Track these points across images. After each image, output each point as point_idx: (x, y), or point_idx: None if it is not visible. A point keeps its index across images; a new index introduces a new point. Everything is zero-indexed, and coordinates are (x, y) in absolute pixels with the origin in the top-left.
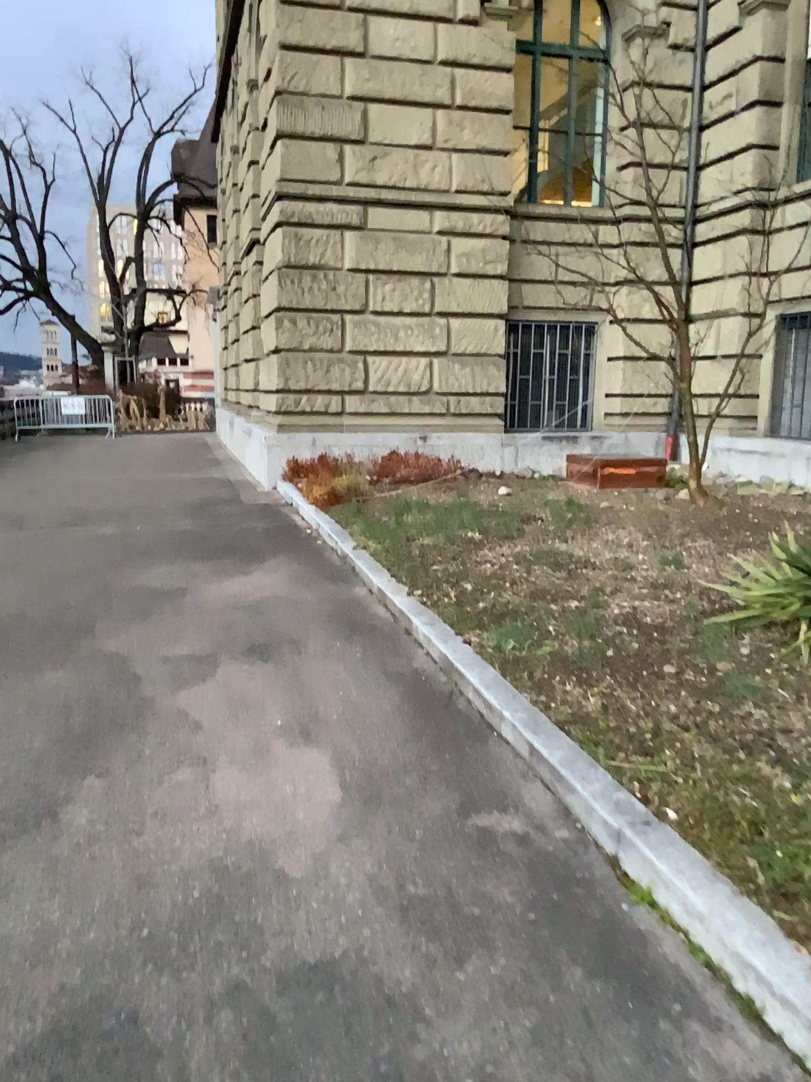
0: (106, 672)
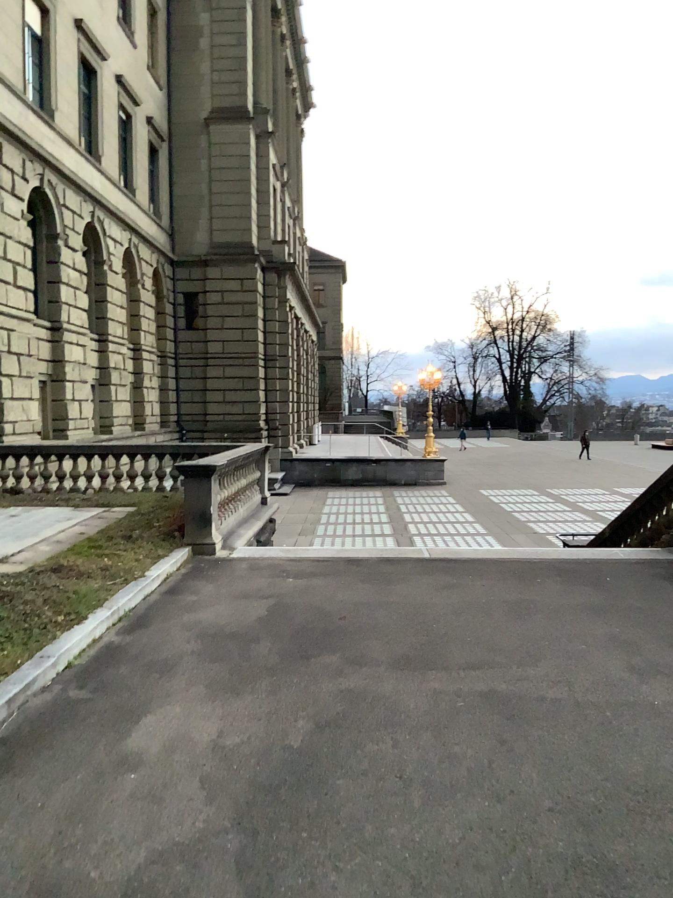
0: (276, 893)
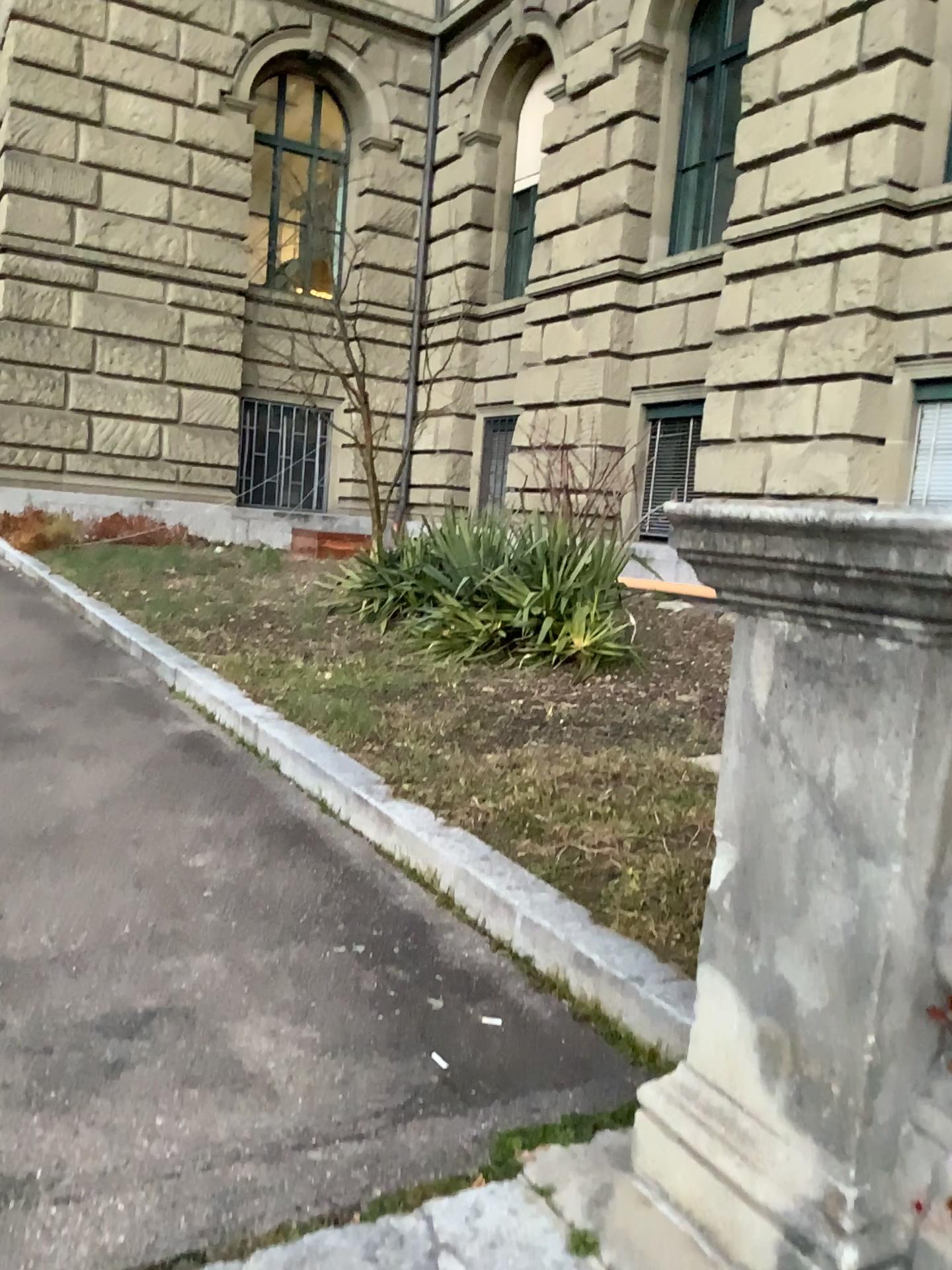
0: None
